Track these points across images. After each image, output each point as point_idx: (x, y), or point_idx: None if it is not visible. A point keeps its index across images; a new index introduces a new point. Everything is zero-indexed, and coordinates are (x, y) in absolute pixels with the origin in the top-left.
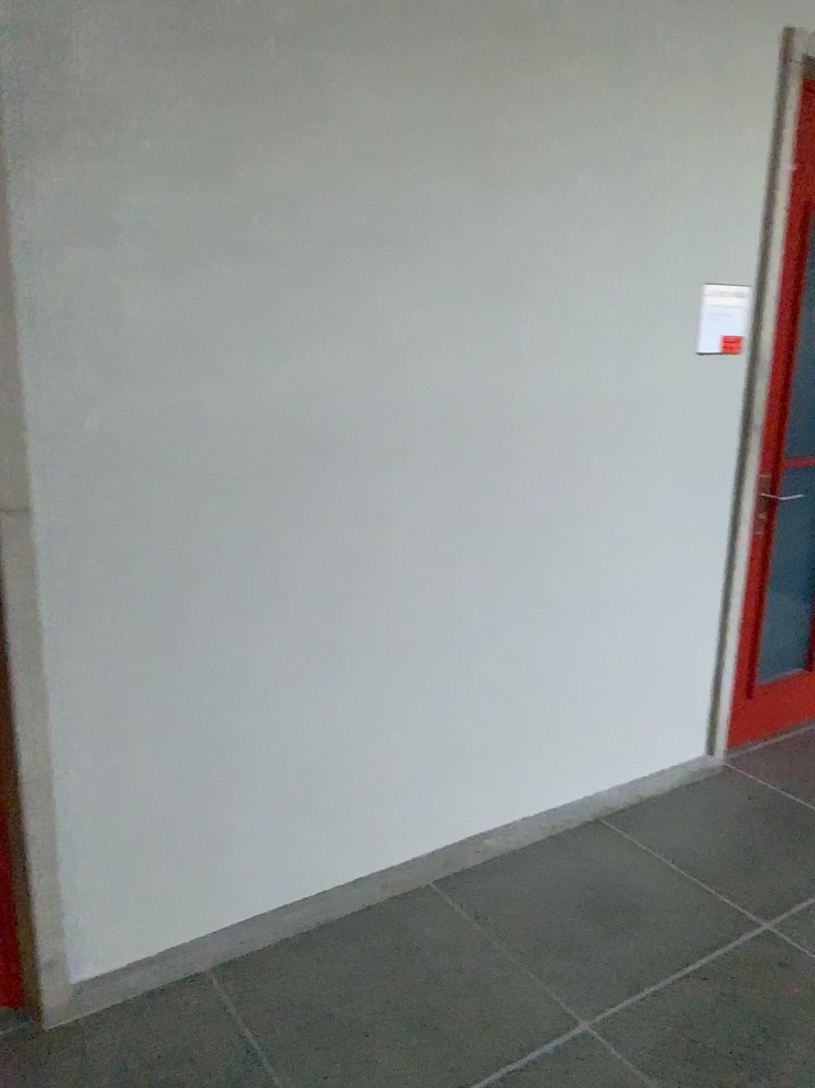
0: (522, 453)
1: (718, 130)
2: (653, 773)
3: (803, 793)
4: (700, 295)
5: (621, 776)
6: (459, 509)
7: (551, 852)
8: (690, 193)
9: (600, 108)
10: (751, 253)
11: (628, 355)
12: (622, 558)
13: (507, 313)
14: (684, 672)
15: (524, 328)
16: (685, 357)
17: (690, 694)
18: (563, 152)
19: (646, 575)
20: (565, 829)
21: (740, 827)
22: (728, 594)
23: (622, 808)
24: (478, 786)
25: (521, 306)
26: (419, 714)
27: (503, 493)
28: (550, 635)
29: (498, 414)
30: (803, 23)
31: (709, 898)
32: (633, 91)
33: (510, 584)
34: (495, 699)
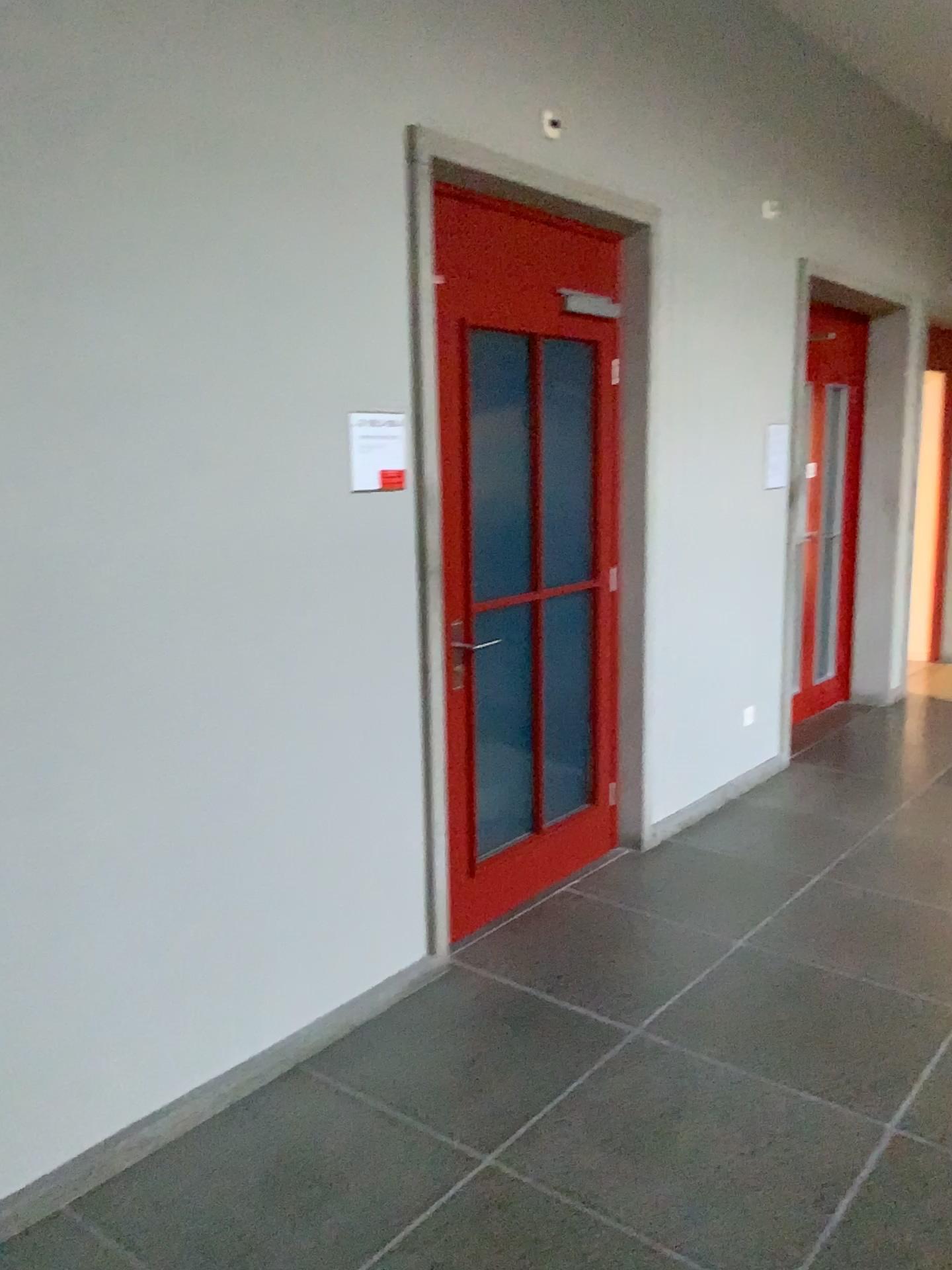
0: (135, 624)
1: (345, 236)
2: (364, 991)
3: (536, 981)
4: (349, 422)
5: (324, 1003)
6: (50, 704)
7: (232, 1123)
8: (320, 306)
9: (190, 205)
10: (405, 373)
11: (266, 496)
12: (290, 739)
13: (90, 453)
14: (388, 863)
15: (118, 469)
16: (340, 495)
17: (399, 887)
18: (145, 257)
19: (324, 754)
20: (251, 1087)
21: (464, 1039)
22: (430, 763)
23: (326, 1044)
24: (124, 1058)
25: (112, 442)
26: (21, 981)
27: (113, 676)
28: (203, 846)
29: (94, 578)
30: (430, 124)
31: (420, 1139)
32: (231, 187)
33: (139, 790)
34: (135, 940)
